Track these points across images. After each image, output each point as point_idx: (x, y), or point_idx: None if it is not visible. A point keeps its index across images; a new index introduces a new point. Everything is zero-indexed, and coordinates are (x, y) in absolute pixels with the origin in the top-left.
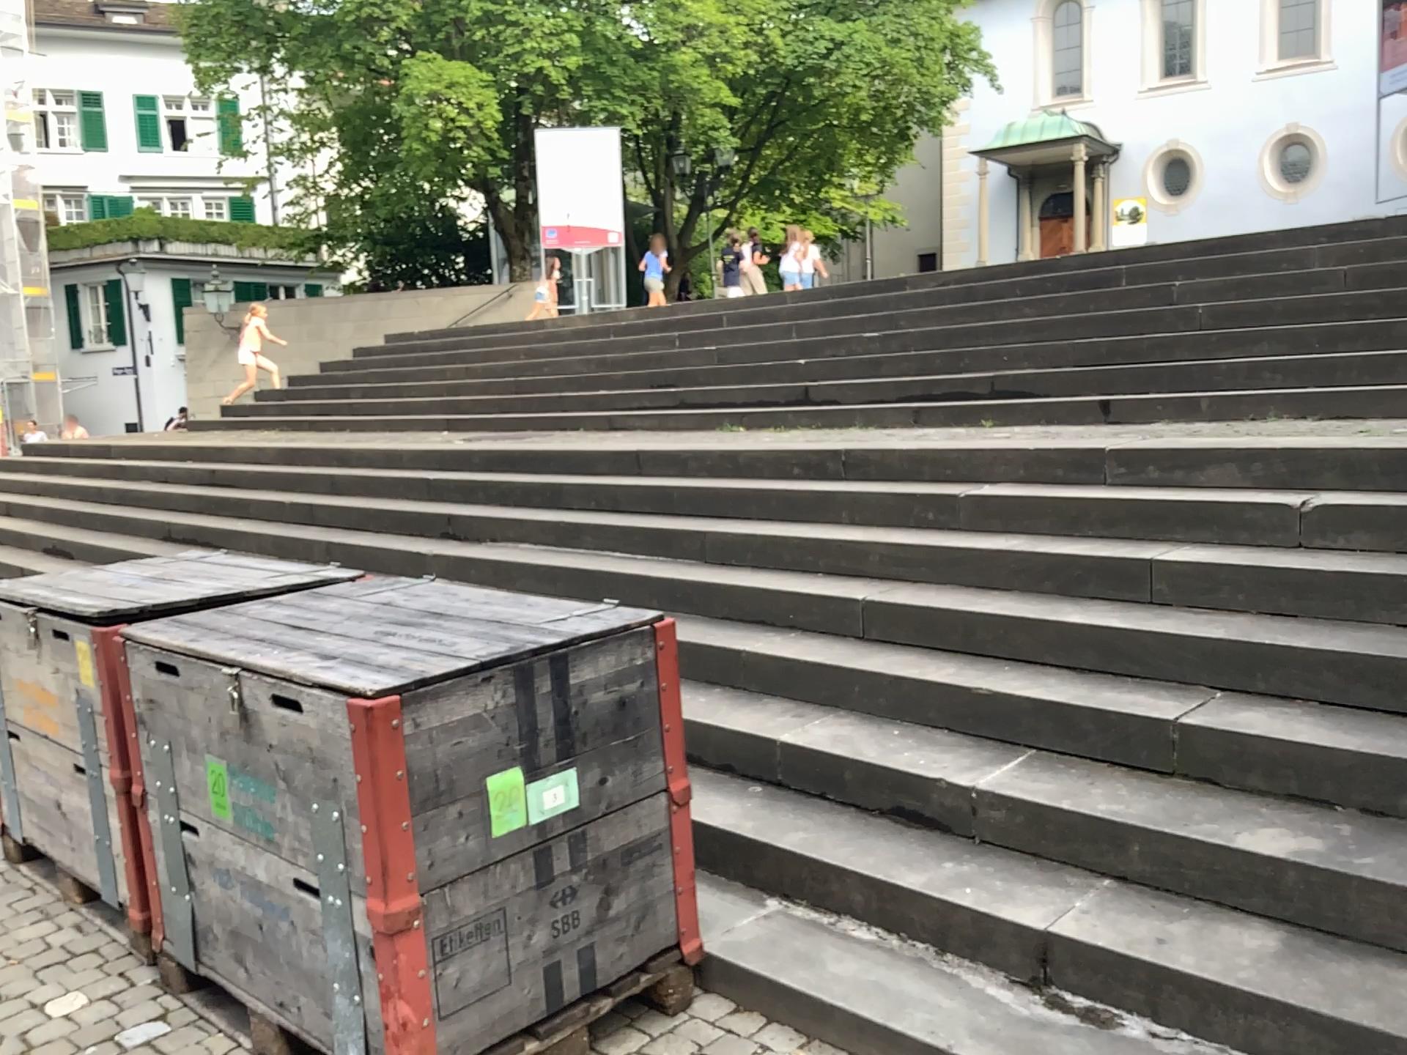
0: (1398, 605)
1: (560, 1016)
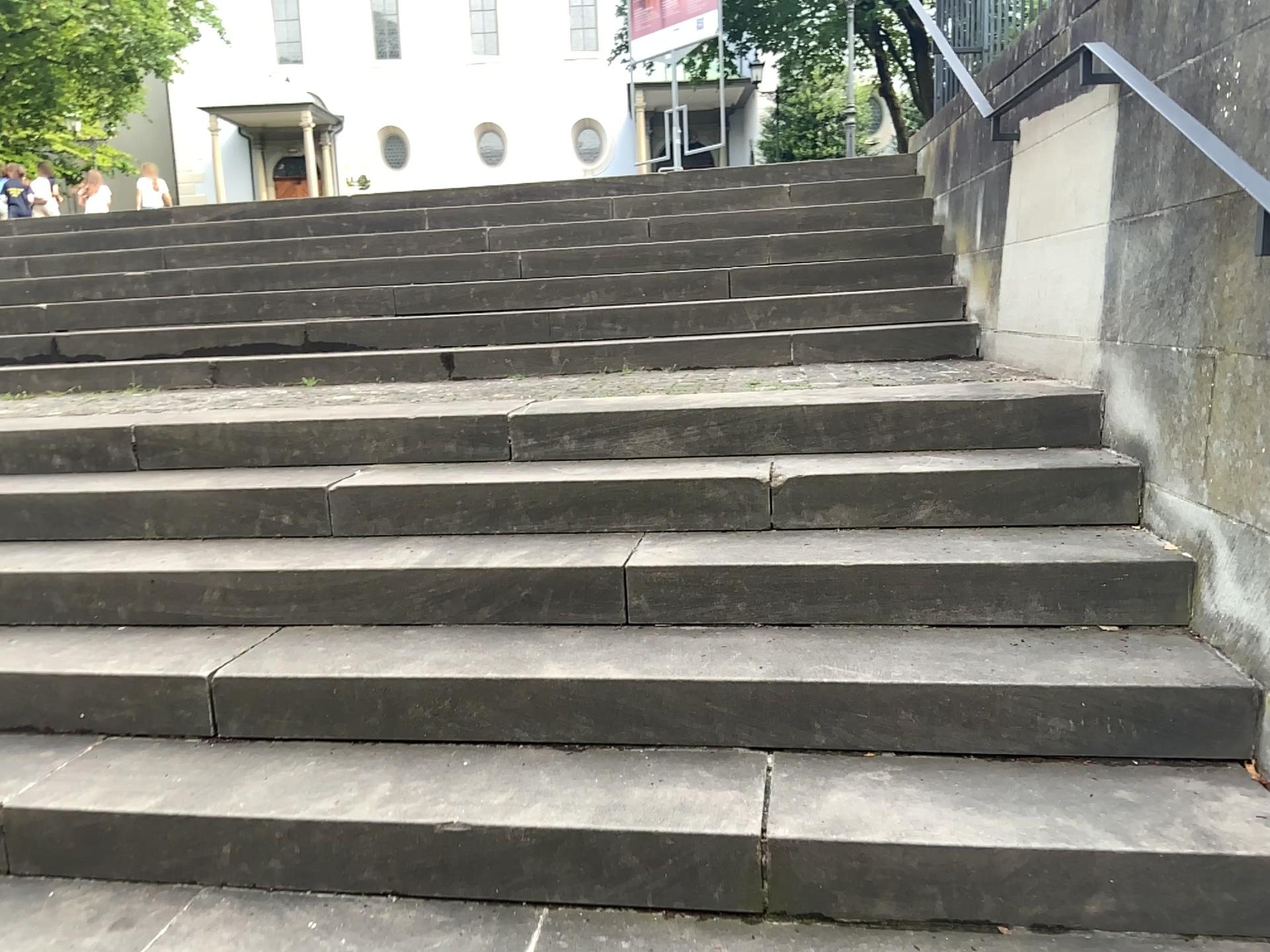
0: (927, 601)
1: None
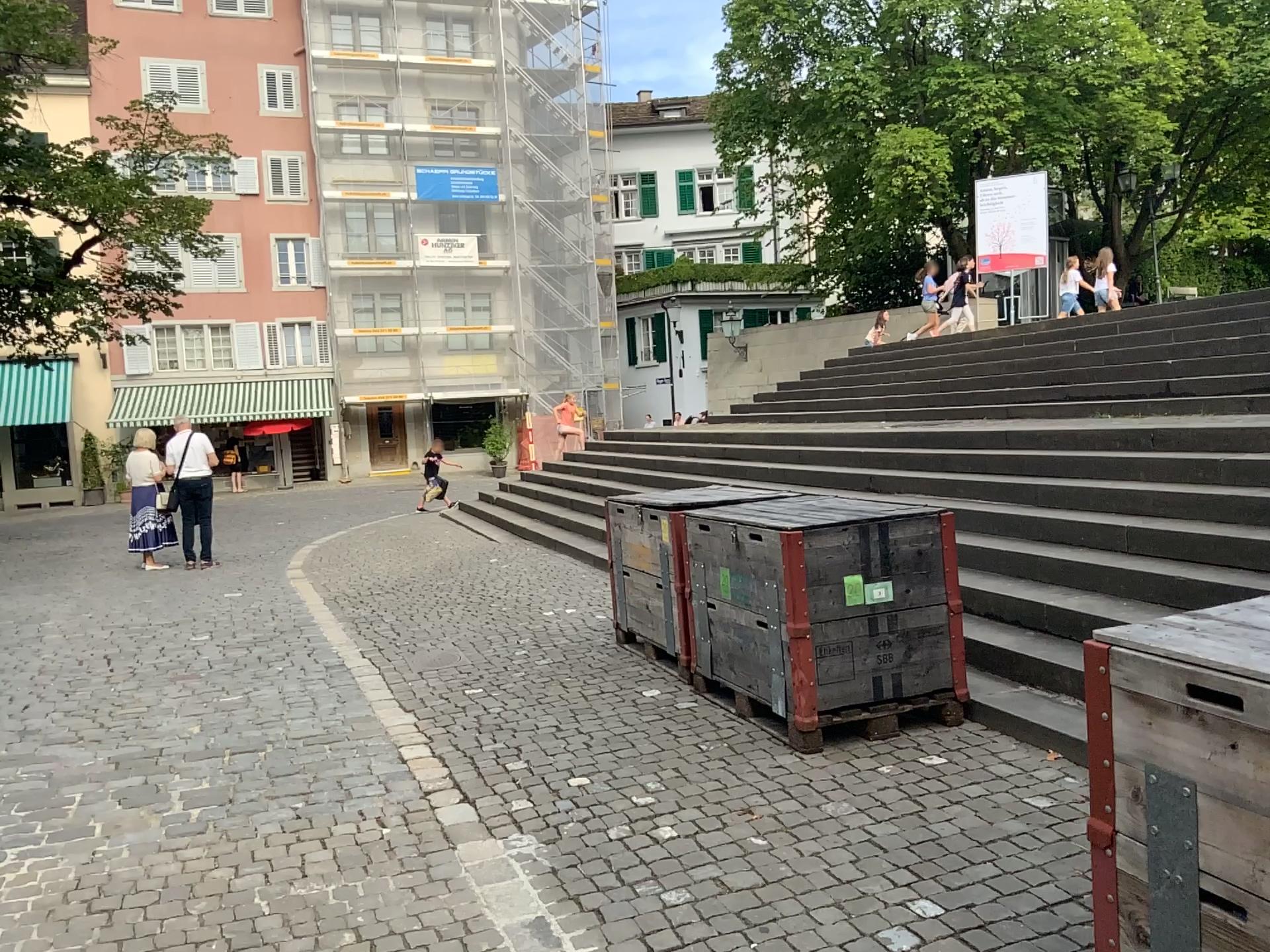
0: None
1: (882, 709)
